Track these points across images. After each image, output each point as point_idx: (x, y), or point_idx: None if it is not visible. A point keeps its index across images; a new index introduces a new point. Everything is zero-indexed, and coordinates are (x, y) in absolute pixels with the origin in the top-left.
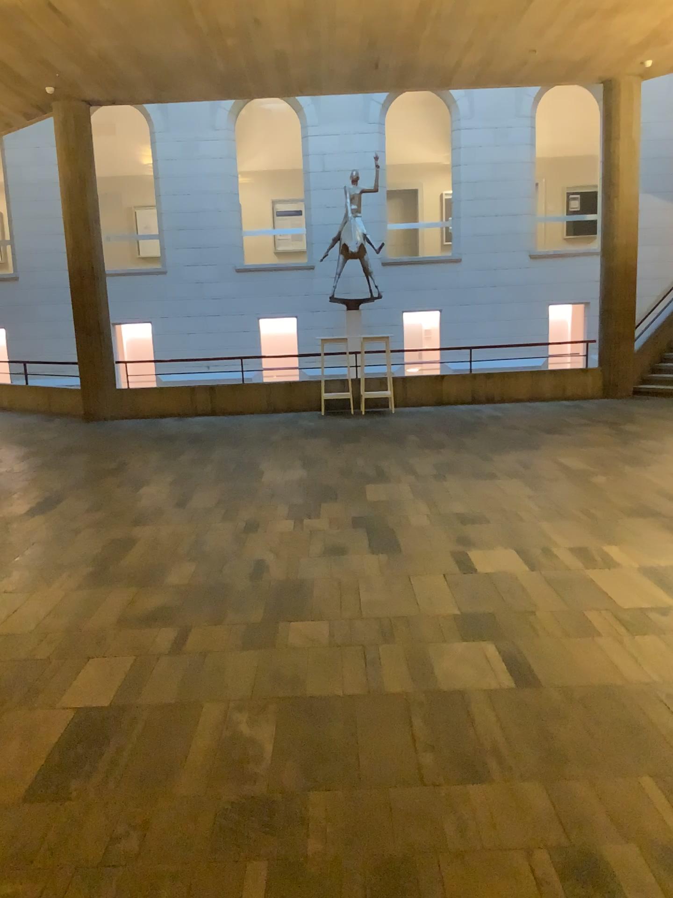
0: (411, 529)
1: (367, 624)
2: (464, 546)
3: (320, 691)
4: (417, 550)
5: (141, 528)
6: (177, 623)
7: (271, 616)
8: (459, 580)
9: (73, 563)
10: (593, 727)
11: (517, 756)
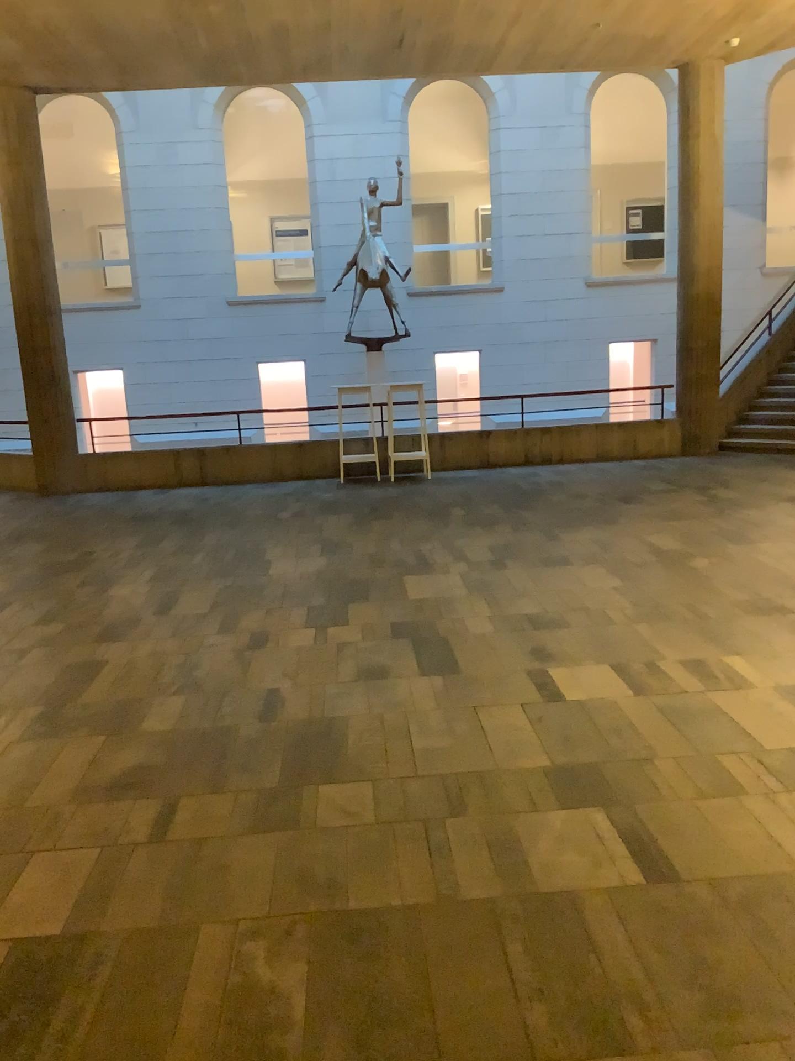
0: (470, 639)
1: (426, 786)
2: (542, 661)
3: (369, 901)
4: (480, 668)
5: (110, 646)
6: (160, 792)
7: (291, 777)
8: (543, 713)
9: (17, 701)
10: (768, 950)
11: (668, 1005)
